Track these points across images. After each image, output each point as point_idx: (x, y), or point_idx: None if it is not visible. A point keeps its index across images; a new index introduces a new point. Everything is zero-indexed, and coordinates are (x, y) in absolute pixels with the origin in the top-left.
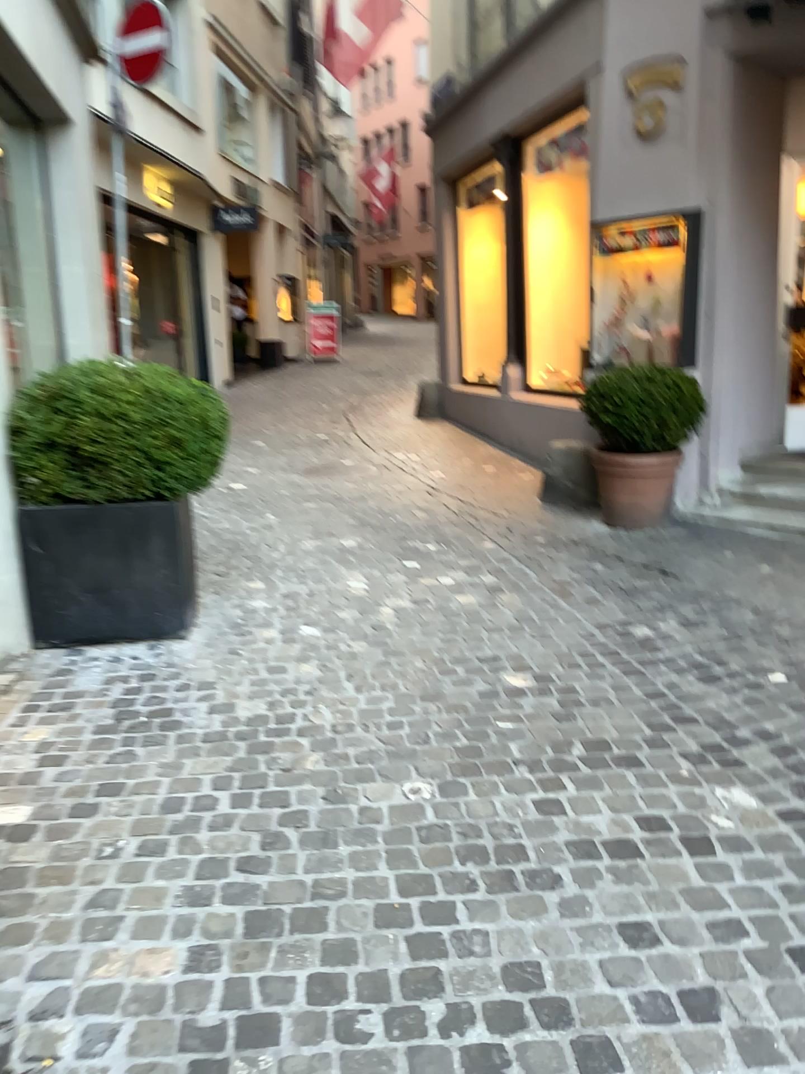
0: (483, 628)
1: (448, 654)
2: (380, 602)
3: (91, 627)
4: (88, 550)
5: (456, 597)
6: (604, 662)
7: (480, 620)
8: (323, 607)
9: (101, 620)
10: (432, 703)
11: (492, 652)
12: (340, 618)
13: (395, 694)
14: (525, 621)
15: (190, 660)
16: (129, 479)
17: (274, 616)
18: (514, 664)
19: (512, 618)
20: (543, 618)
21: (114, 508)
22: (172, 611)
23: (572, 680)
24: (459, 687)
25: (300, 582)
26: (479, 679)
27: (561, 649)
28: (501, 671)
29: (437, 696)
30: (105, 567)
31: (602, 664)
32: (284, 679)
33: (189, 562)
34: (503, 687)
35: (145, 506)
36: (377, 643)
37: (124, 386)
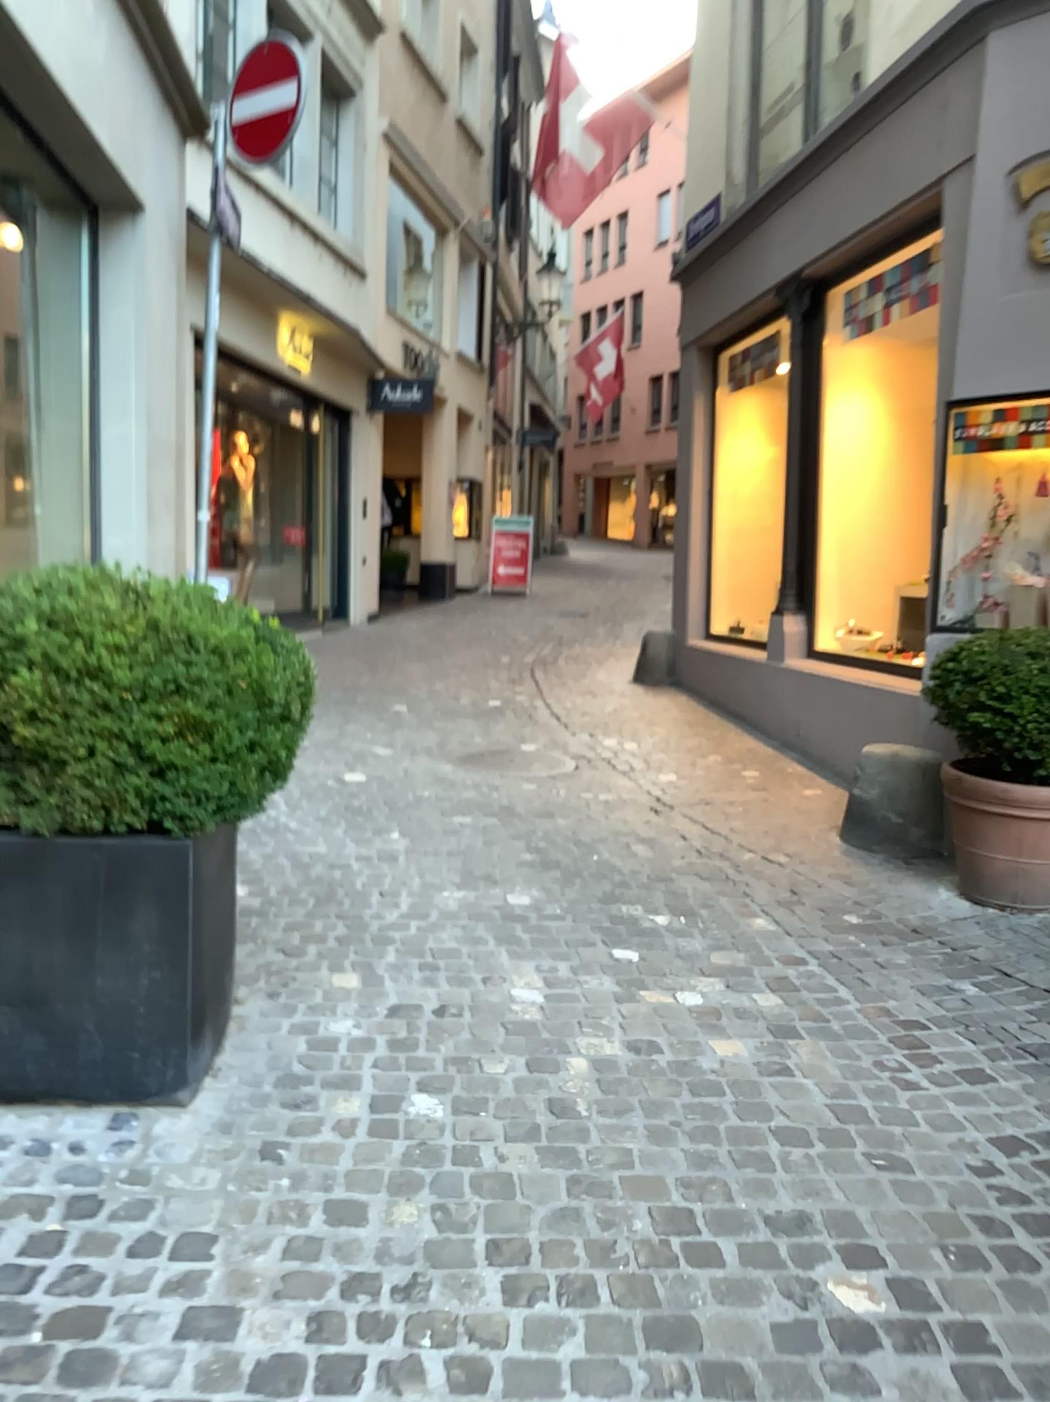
0: (768, 1133)
1: (701, 1203)
2: (567, 1047)
3: (4, 1073)
4: (14, 924)
5: (712, 1049)
6: (1035, 1255)
7: (762, 1109)
8: (459, 1050)
9: (25, 1061)
10: (669, 1352)
11: (793, 1203)
12: (488, 1082)
13: (587, 1314)
14: (852, 1123)
15: (179, 1165)
16: (103, 794)
17: (365, 1063)
18: (843, 1245)
19: (823, 1113)
20: (887, 1118)
21: (72, 845)
22: (164, 1053)
23: (979, 1310)
24: (727, 1304)
25: (423, 986)
26: (768, 1282)
27: (937, 1212)
28: (816, 1261)
29: (681, 1333)
30: (43, 958)
31: (1033, 1263)
32: (357, 1239)
33: (212, 952)
34: (826, 1320)
35: (131, 845)
36: (556, 1156)
37: (115, 615)
